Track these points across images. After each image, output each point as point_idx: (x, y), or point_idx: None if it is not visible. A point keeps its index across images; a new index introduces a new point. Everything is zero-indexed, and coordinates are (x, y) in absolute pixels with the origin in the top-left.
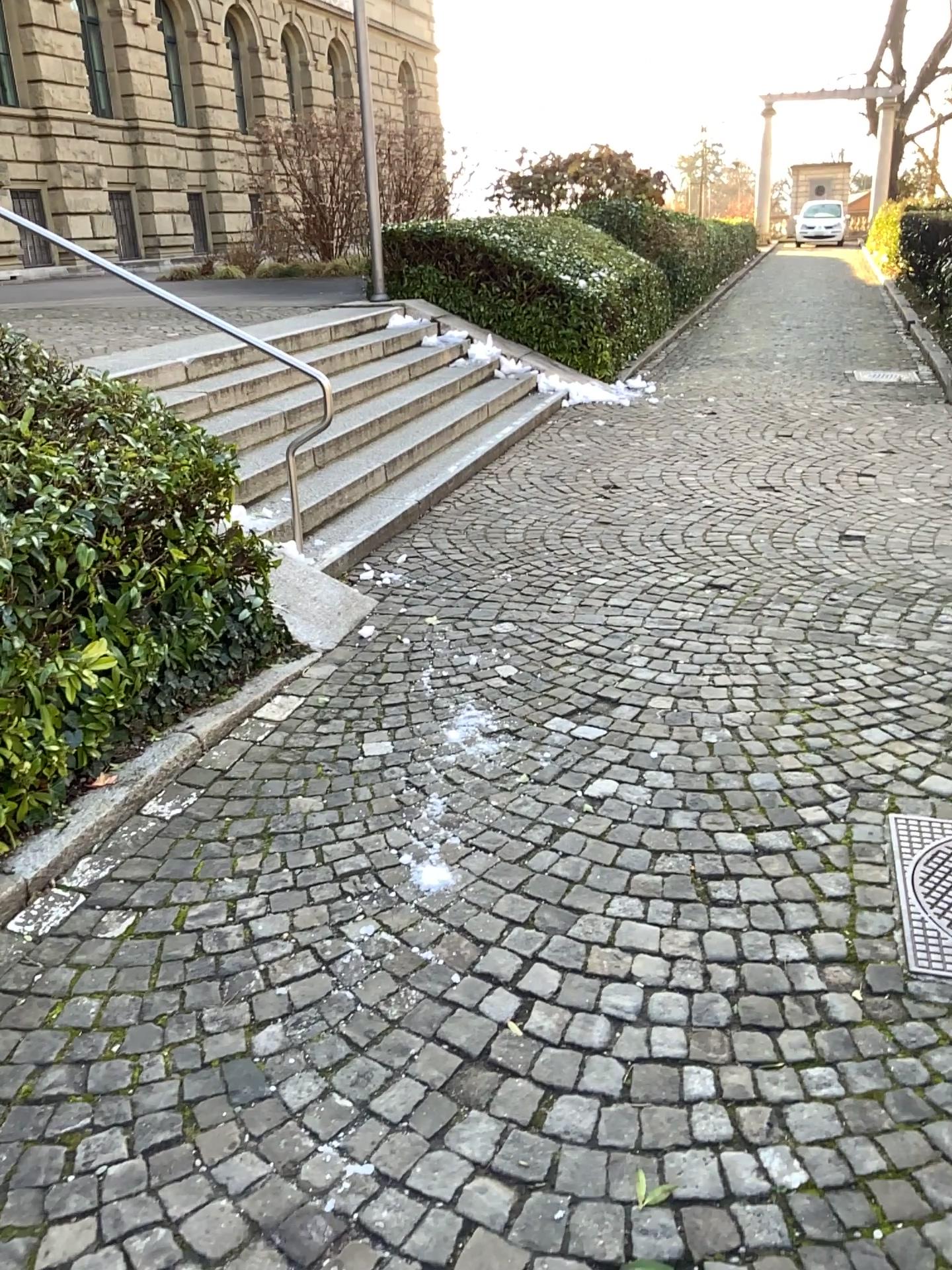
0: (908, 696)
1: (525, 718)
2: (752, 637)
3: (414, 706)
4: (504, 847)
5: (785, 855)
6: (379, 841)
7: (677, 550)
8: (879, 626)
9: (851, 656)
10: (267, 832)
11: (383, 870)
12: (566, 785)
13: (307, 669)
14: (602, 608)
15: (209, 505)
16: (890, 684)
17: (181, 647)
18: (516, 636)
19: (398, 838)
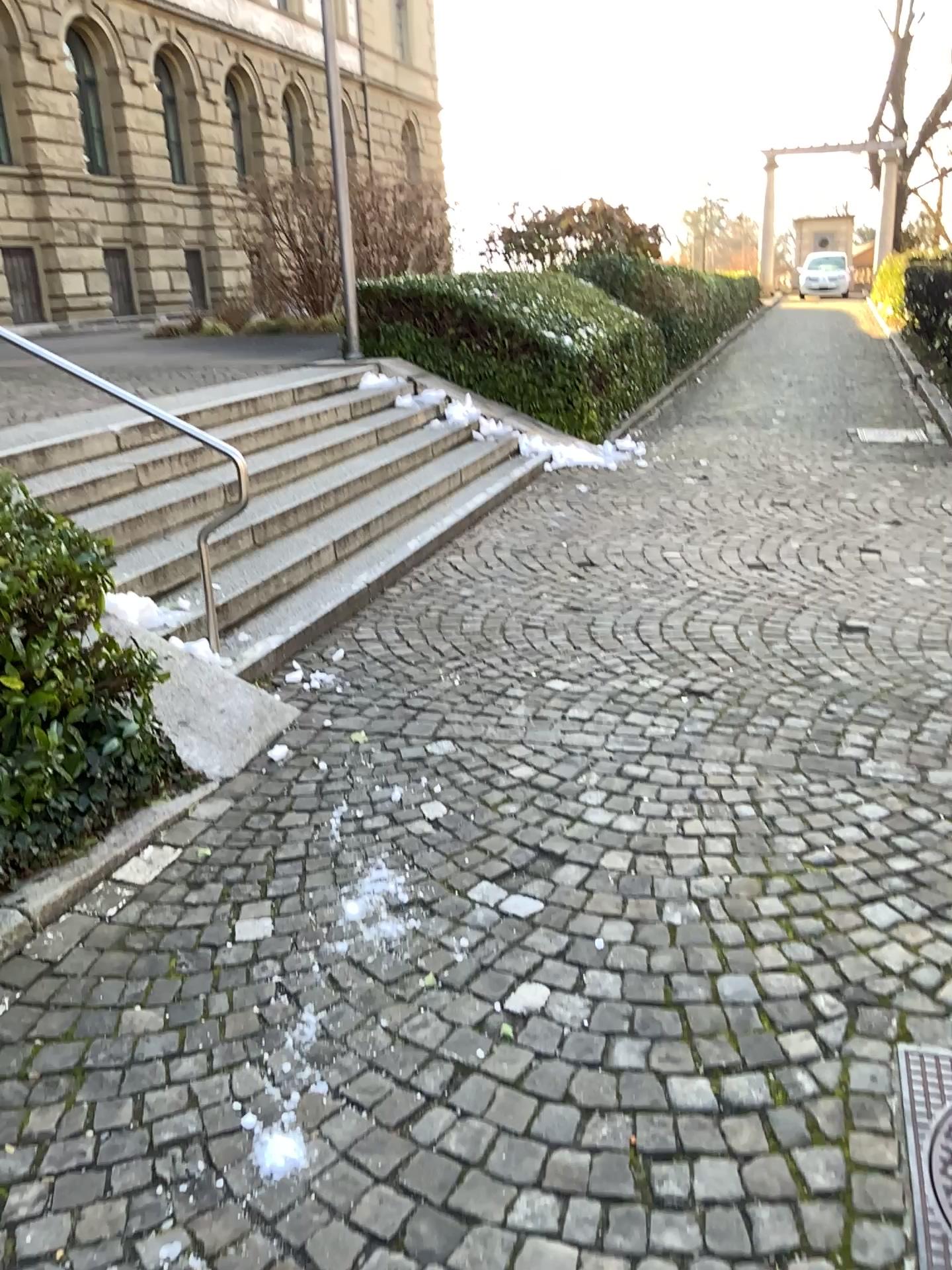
0: (922, 853)
1: (446, 881)
2: (733, 765)
3: (312, 862)
4: (385, 1097)
5: (758, 1118)
6: (225, 1082)
7: (653, 646)
8: (886, 750)
9: (852, 793)
10: (84, 1064)
11: (218, 1136)
12: (481, 992)
13: (196, 806)
14: (559, 723)
15: (68, 616)
16: (899, 836)
17: (17, 798)
18: (452, 761)
19: (249, 1079)
